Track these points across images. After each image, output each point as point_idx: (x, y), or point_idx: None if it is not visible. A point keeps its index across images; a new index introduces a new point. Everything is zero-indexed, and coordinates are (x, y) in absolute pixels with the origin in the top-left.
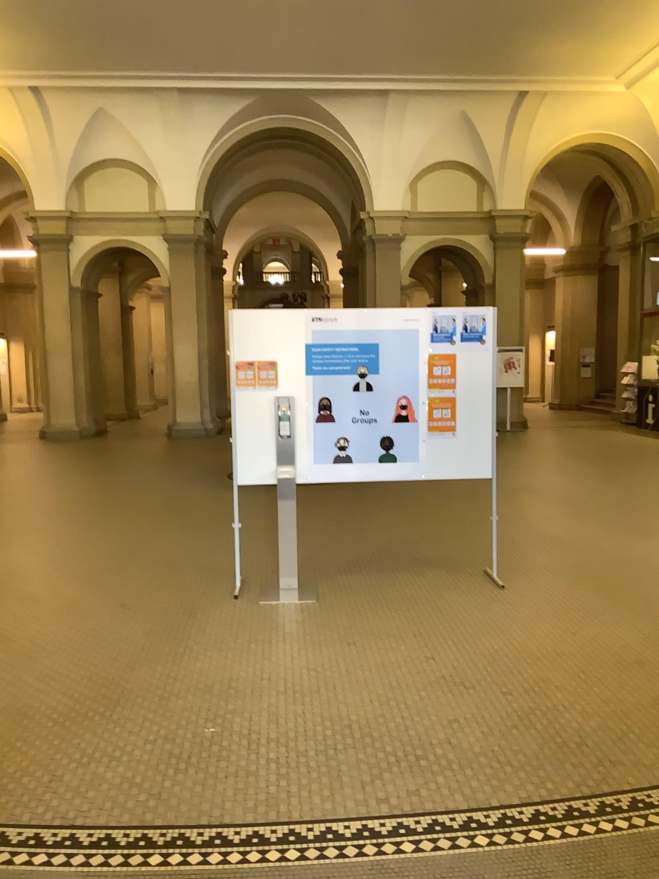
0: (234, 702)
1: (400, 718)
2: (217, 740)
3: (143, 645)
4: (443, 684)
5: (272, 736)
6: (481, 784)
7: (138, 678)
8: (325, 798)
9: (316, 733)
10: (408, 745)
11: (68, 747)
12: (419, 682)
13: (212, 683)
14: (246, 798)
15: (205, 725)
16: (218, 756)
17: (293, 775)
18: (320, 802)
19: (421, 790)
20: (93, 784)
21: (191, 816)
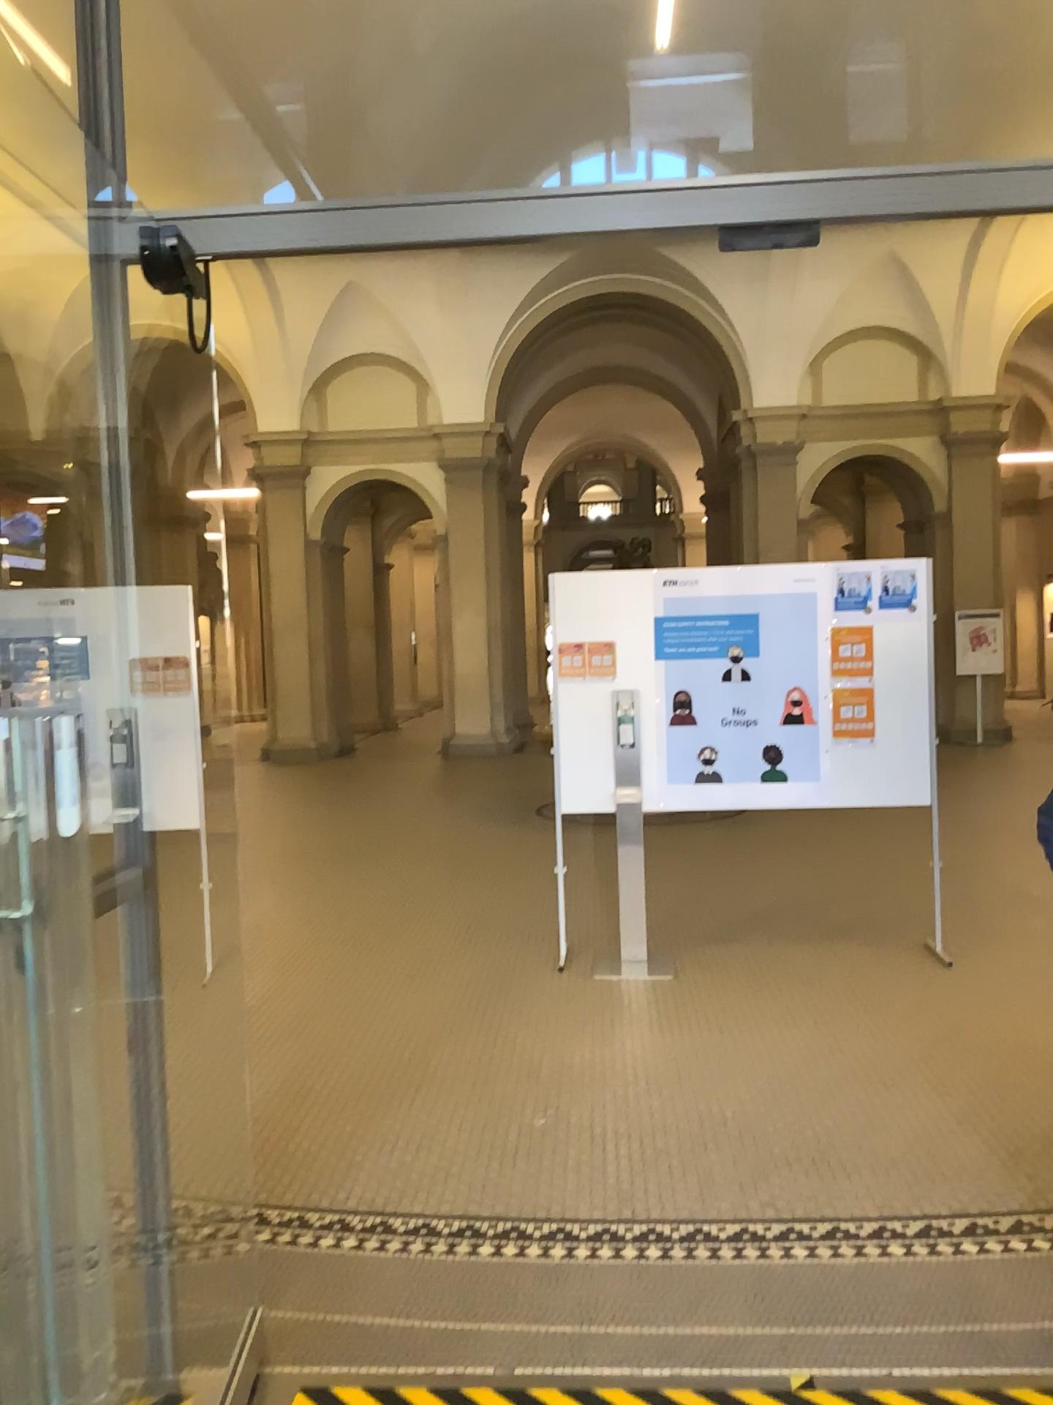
0: (570, 1090)
1: (792, 1115)
2: (552, 1130)
3: (445, 1023)
4: (854, 1080)
5: (622, 1127)
6: (899, 1189)
7: (444, 1060)
8: (694, 1194)
9: (680, 1127)
10: (803, 1145)
11: (366, 1130)
12: (820, 1076)
13: (540, 1068)
14: (594, 1190)
15: (535, 1113)
16: (555, 1147)
17: (653, 1170)
18: (687, 1198)
19: (818, 1191)
20: (404, 1169)
21: (527, 1204)
